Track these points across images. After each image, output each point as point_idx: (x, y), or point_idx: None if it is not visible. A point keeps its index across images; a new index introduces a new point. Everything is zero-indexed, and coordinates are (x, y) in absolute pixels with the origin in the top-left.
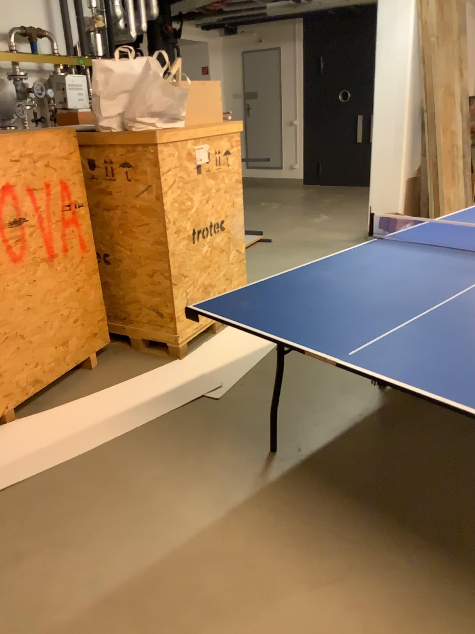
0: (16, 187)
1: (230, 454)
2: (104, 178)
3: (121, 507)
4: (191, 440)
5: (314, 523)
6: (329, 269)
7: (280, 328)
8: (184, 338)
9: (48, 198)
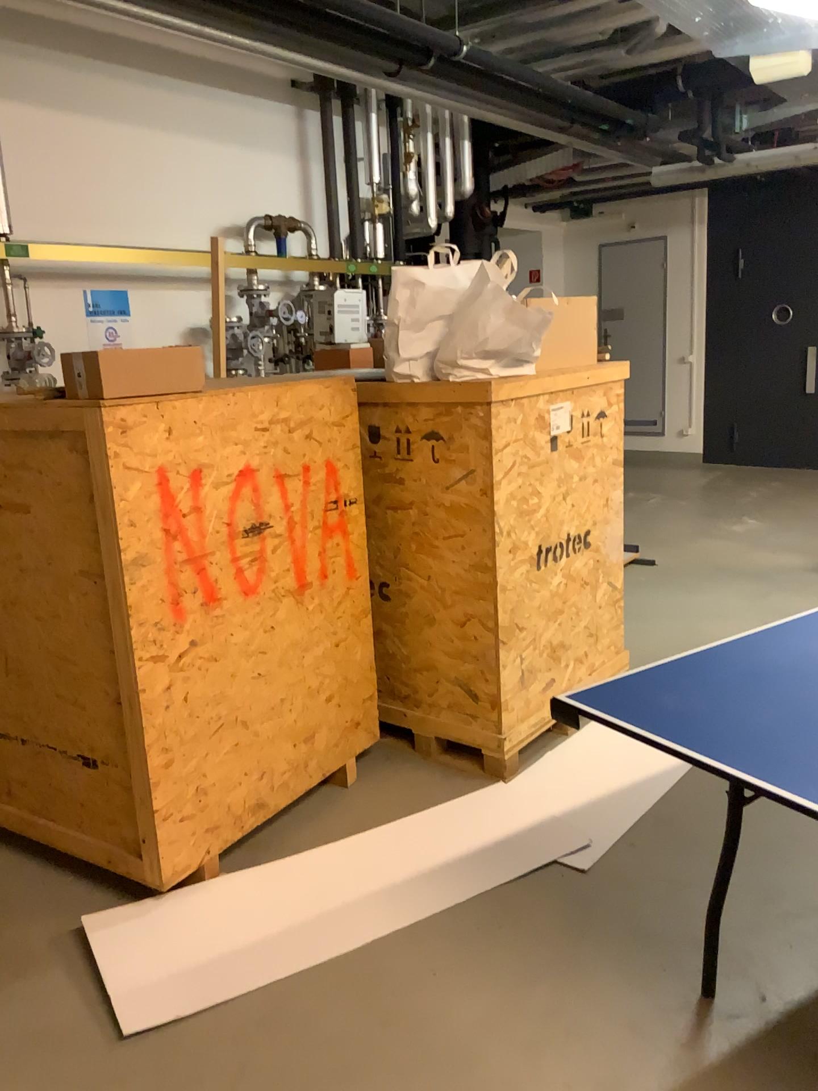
0: (258, 472)
1: (618, 988)
2: (392, 456)
3: (414, 1079)
4: (539, 949)
5: None
6: None
7: (749, 755)
8: (515, 741)
9: (306, 489)
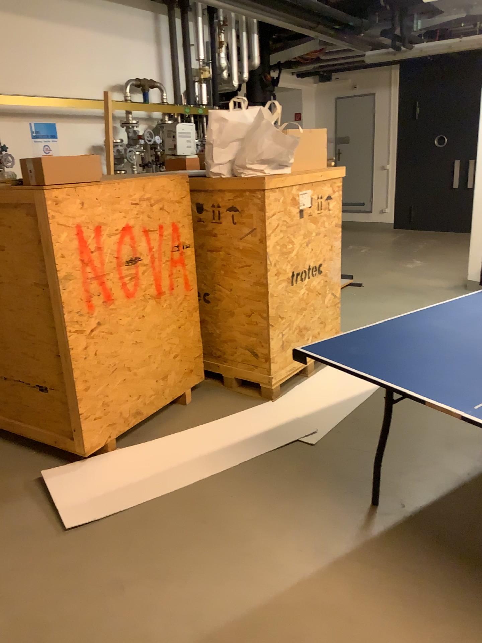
0: (133, 228)
1: (328, 501)
2: (210, 220)
3: (220, 545)
4: (288, 484)
5: (422, 582)
6: (439, 317)
7: (394, 374)
8: (279, 379)
9: (161, 238)
